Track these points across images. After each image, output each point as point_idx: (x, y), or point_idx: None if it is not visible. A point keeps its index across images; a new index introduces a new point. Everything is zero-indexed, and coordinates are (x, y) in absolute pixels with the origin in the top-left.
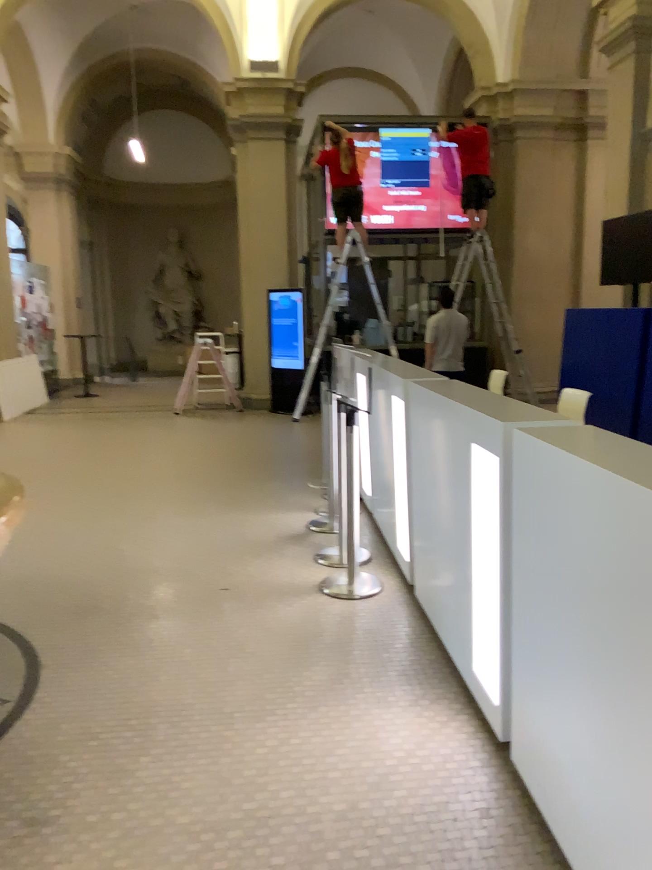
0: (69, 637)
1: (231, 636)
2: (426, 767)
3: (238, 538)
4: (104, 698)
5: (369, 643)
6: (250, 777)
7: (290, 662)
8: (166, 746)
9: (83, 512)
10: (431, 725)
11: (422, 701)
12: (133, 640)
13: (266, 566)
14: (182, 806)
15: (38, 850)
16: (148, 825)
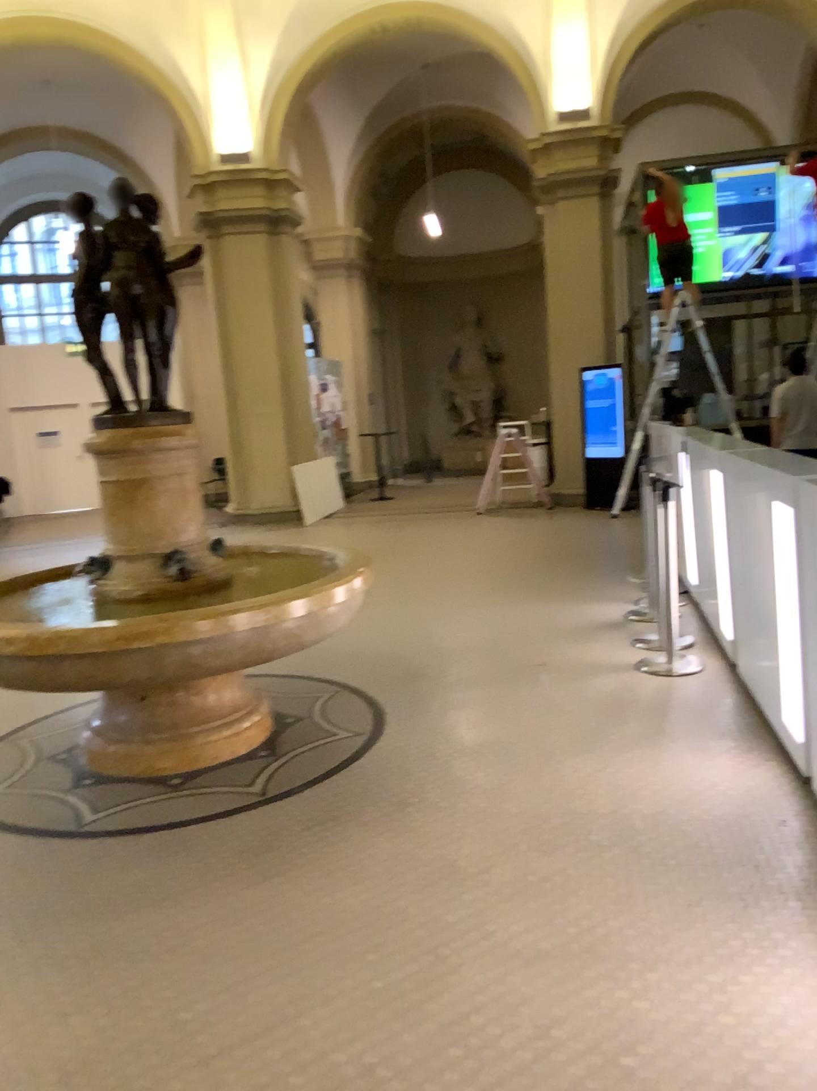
0: (407, 697)
1: (554, 700)
2: (738, 795)
3: (557, 625)
4: (445, 738)
5: (690, 710)
6: (576, 793)
7: (611, 721)
8: (502, 770)
9: (400, 603)
10: (747, 768)
11: (740, 752)
12: (463, 701)
13: (587, 649)
14: (520, 806)
15: (410, 824)
16: (493, 815)
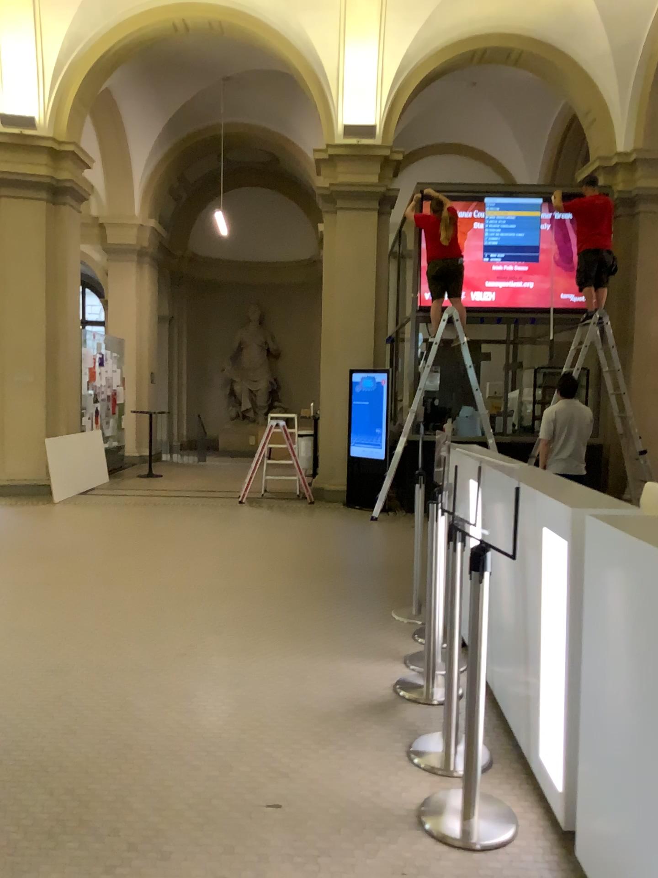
0: None
1: None
2: None
3: (300, 703)
4: None
5: None
6: None
7: None
8: None
9: (104, 641)
10: None
11: None
12: None
13: (338, 762)
14: None
15: None
16: None
